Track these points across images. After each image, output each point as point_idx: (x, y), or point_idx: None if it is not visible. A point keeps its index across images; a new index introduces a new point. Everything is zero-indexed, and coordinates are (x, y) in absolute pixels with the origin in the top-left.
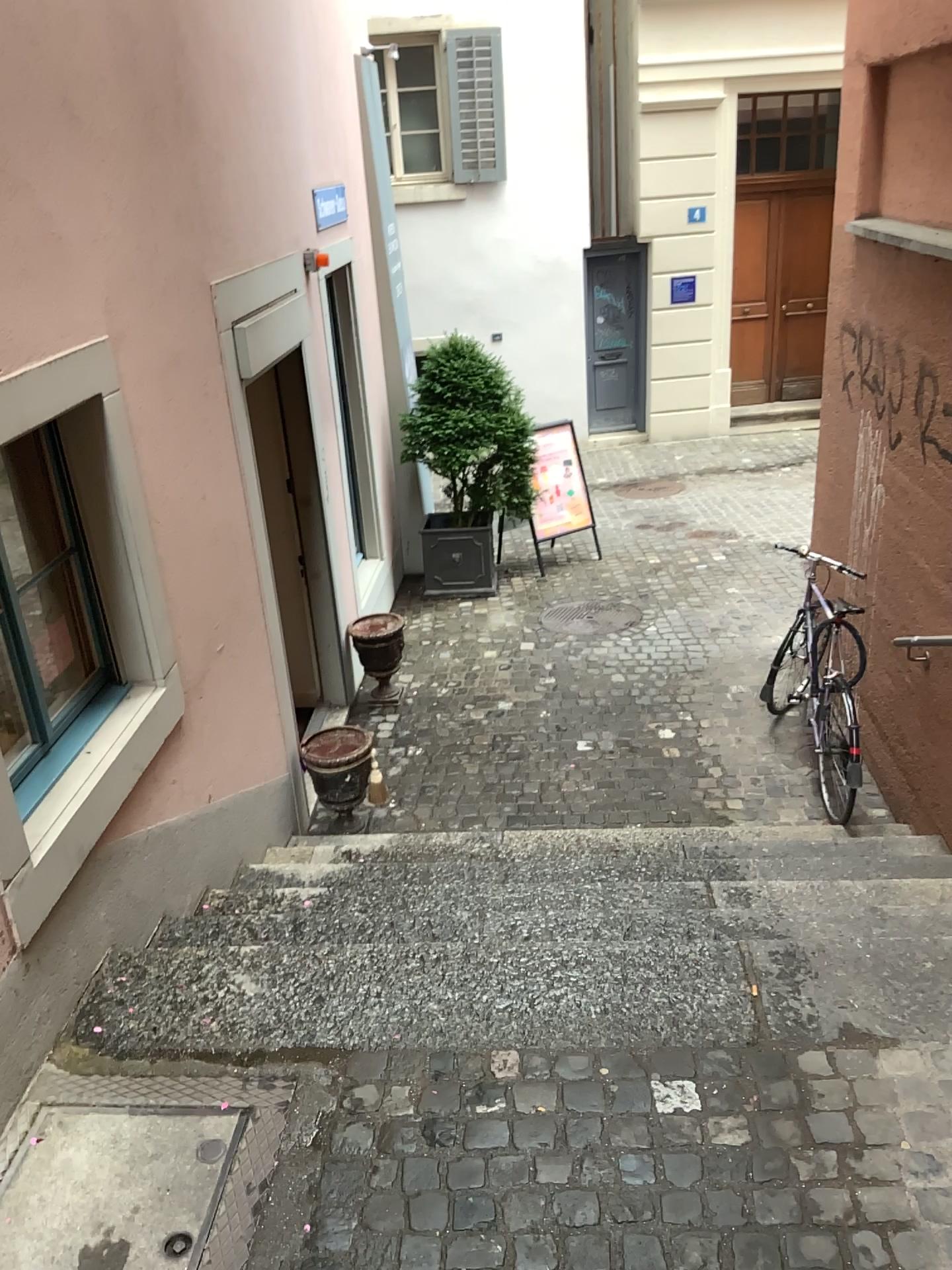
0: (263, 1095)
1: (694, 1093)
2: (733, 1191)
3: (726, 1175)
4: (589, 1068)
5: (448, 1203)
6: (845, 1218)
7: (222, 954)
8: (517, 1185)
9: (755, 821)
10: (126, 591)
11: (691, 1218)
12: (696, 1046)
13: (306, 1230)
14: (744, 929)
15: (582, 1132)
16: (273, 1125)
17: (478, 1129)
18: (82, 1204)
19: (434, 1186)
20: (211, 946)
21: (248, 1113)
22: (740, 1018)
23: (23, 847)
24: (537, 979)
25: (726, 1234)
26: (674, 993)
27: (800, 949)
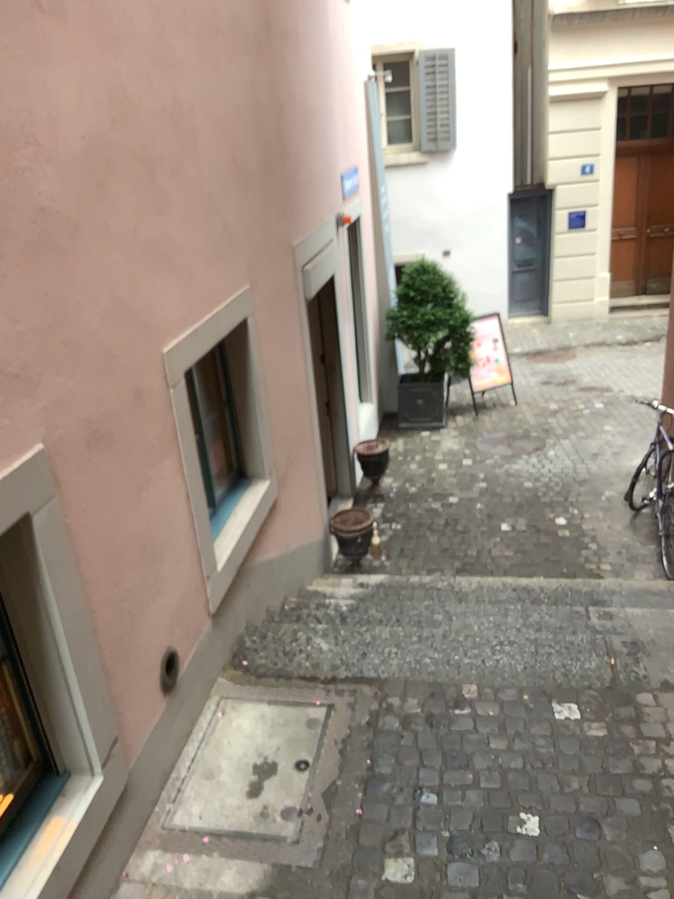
0: (338, 698)
1: (576, 709)
2: (597, 756)
3: (593, 749)
4: (517, 694)
5: (442, 754)
6: (658, 772)
7: (307, 629)
8: (479, 748)
9: (617, 575)
10: (252, 425)
11: (573, 767)
12: (577, 686)
13: (369, 761)
14: (607, 629)
15: (514, 724)
16: (345, 713)
17: (457, 720)
18: (251, 743)
19: (434, 745)
20: (300, 625)
21: (331, 707)
22: (603, 674)
23: (213, 562)
24: (486, 649)
25: (593, 776)
26: (565, 659)
27: (640, 641)
